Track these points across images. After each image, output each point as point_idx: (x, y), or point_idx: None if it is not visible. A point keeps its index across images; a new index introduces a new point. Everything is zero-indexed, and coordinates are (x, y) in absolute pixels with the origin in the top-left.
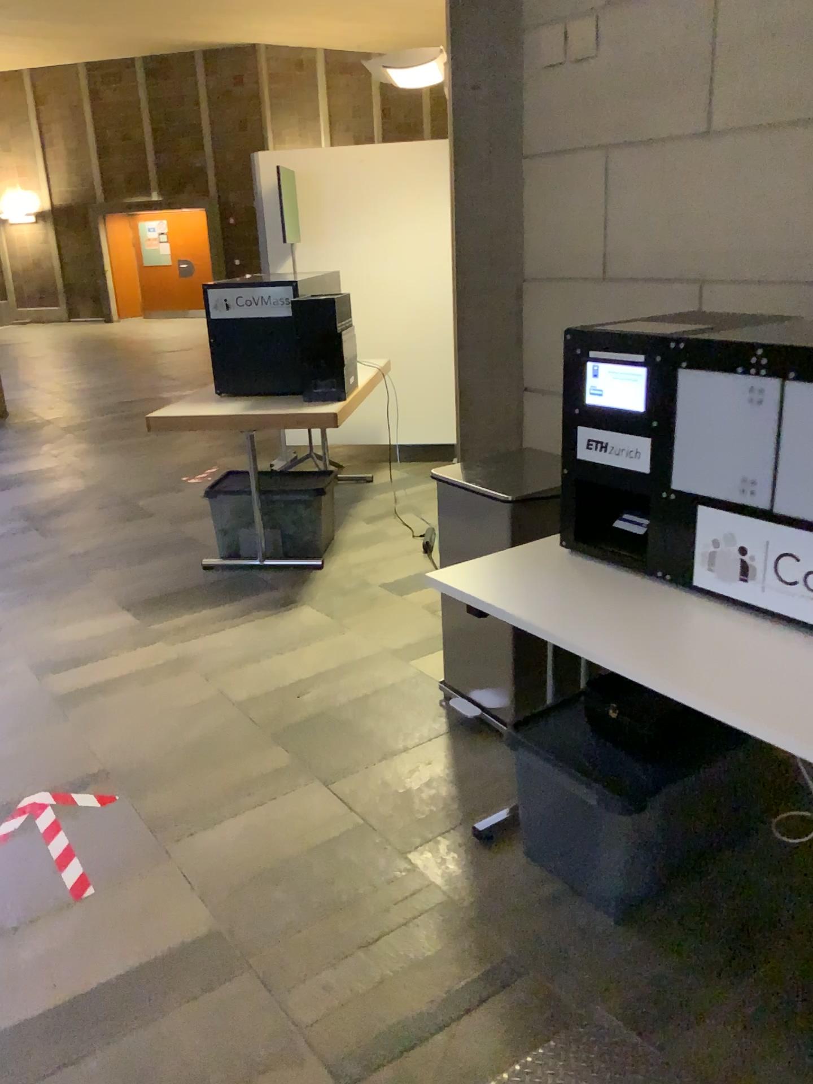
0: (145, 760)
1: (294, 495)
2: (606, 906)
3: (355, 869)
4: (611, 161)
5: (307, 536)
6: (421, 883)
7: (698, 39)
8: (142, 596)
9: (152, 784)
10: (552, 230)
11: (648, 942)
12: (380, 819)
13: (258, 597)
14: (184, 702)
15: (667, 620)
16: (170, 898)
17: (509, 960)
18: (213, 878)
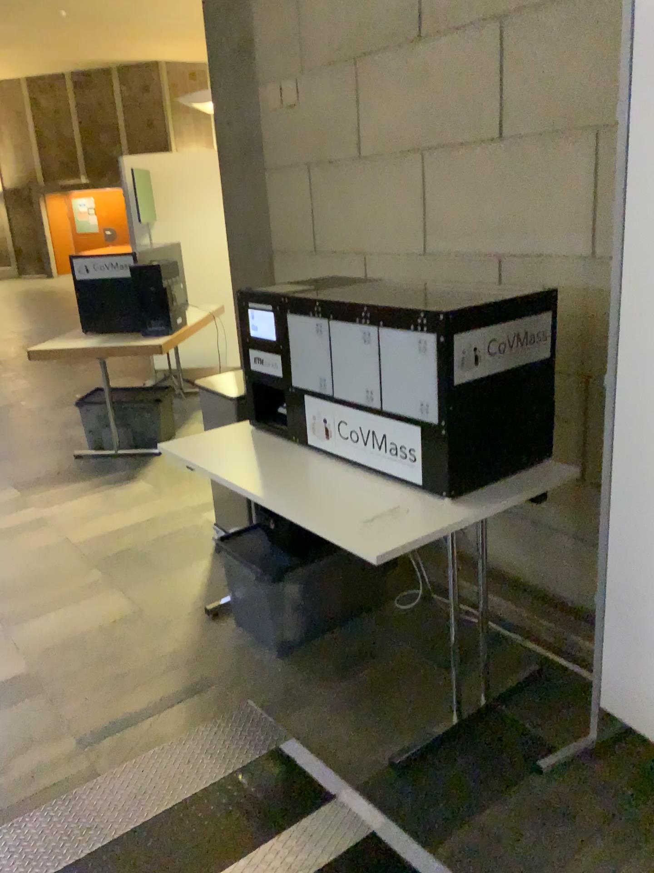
0: (6, 578)
1: (142, 403)
2: (271, 646)
3: (125, 634)
4: (310, 173)
5: (150, 432)
6: (164, 640)
7: (349, 97)
8: (28, 477)
9: (7, 592)
10: (284, 217)
11: (291, 664)
12: (150, 606)
13: (109, 474)
14: (41, 543)
15: (282, 463)
16: (3, 655)
17: (203, 678)
18: (33, 643)
